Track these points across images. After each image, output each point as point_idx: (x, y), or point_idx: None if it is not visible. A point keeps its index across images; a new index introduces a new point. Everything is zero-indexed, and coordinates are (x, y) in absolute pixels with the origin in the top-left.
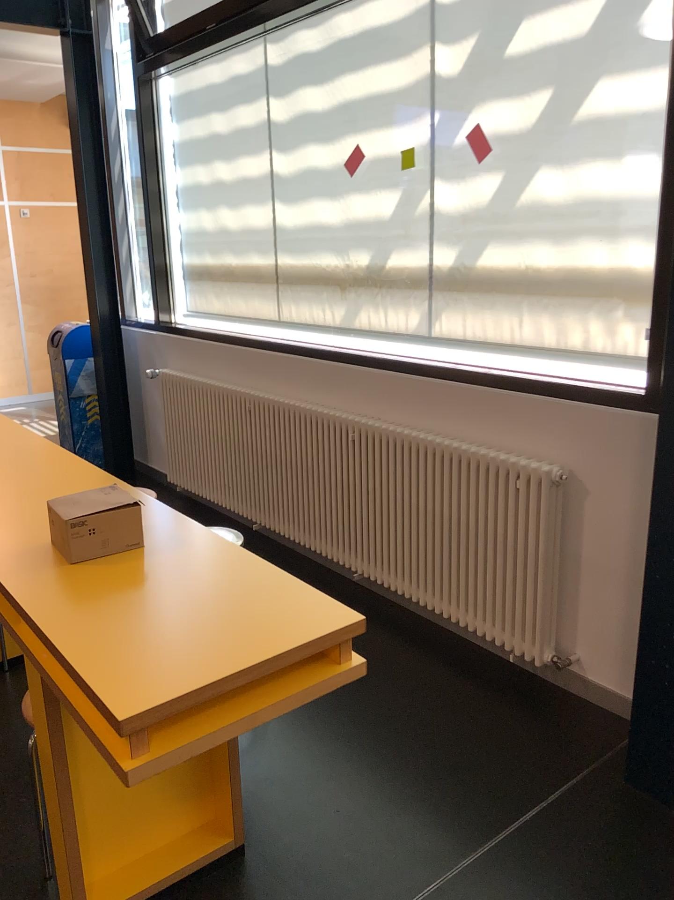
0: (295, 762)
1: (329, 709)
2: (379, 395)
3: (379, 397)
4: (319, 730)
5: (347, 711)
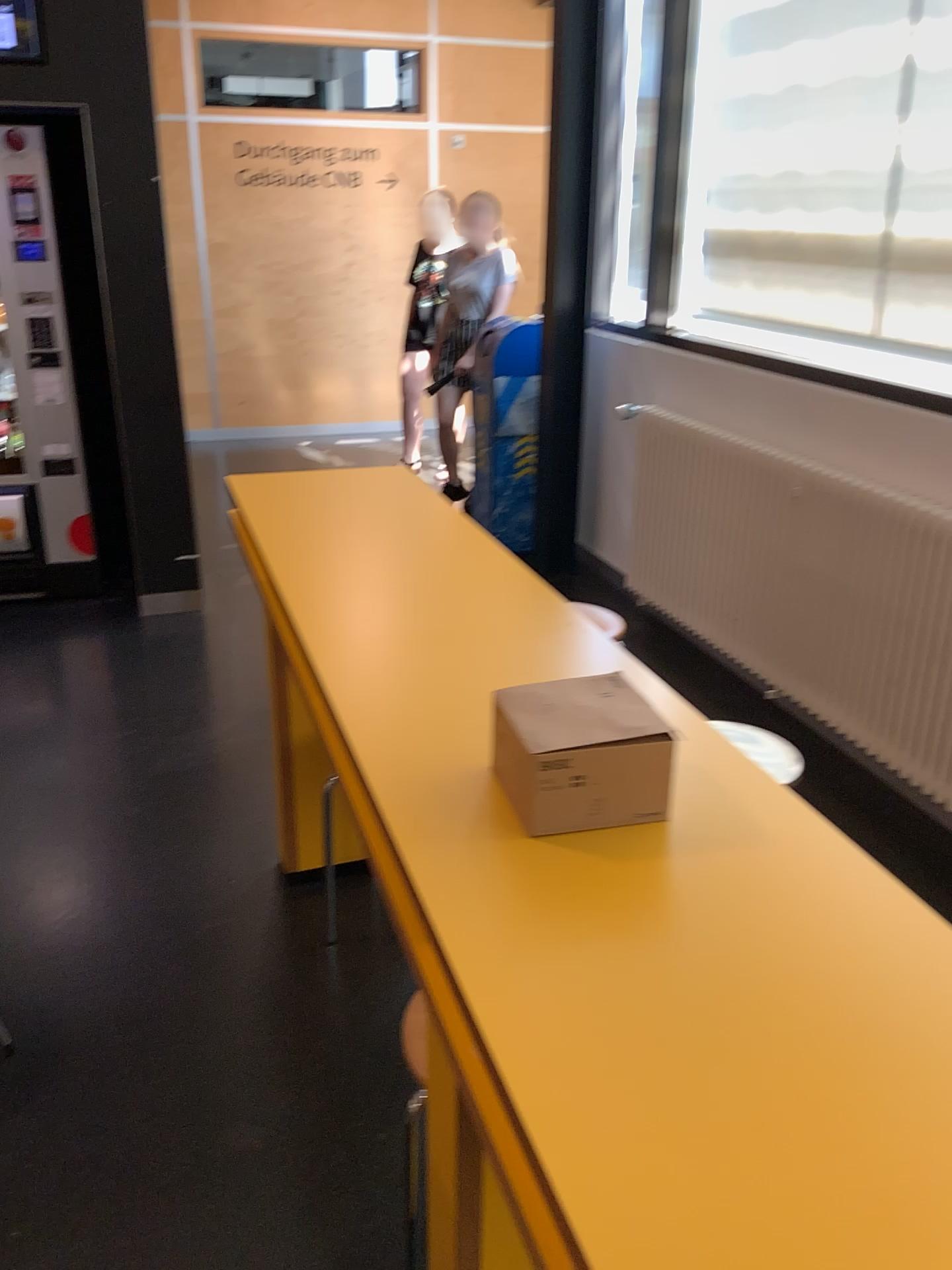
0: None
1: None
2: None
3: None
4: None
5: None
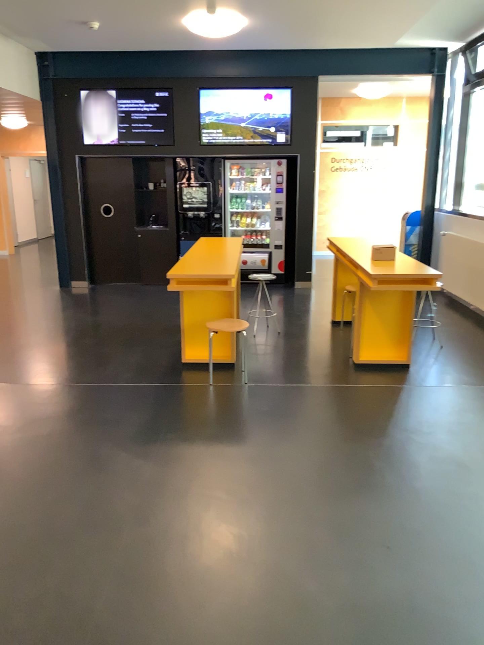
0: (440, 359)
1: (463, 354)
2: None
3: None
4: (455, 357)
5: (469, 356)
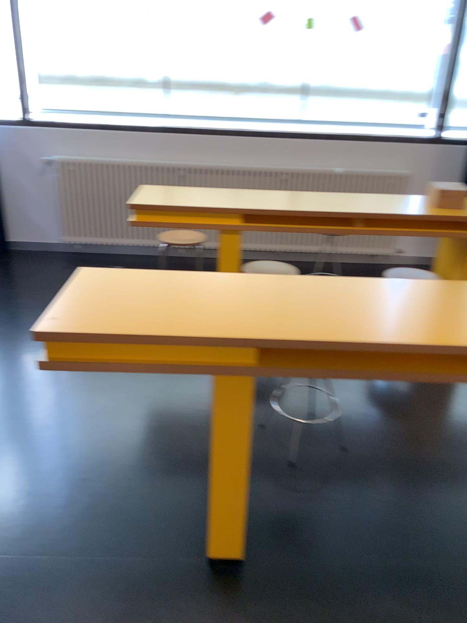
0: None
1: None
2: (293, 151)
3: (293, 152)
4: None
5: None
